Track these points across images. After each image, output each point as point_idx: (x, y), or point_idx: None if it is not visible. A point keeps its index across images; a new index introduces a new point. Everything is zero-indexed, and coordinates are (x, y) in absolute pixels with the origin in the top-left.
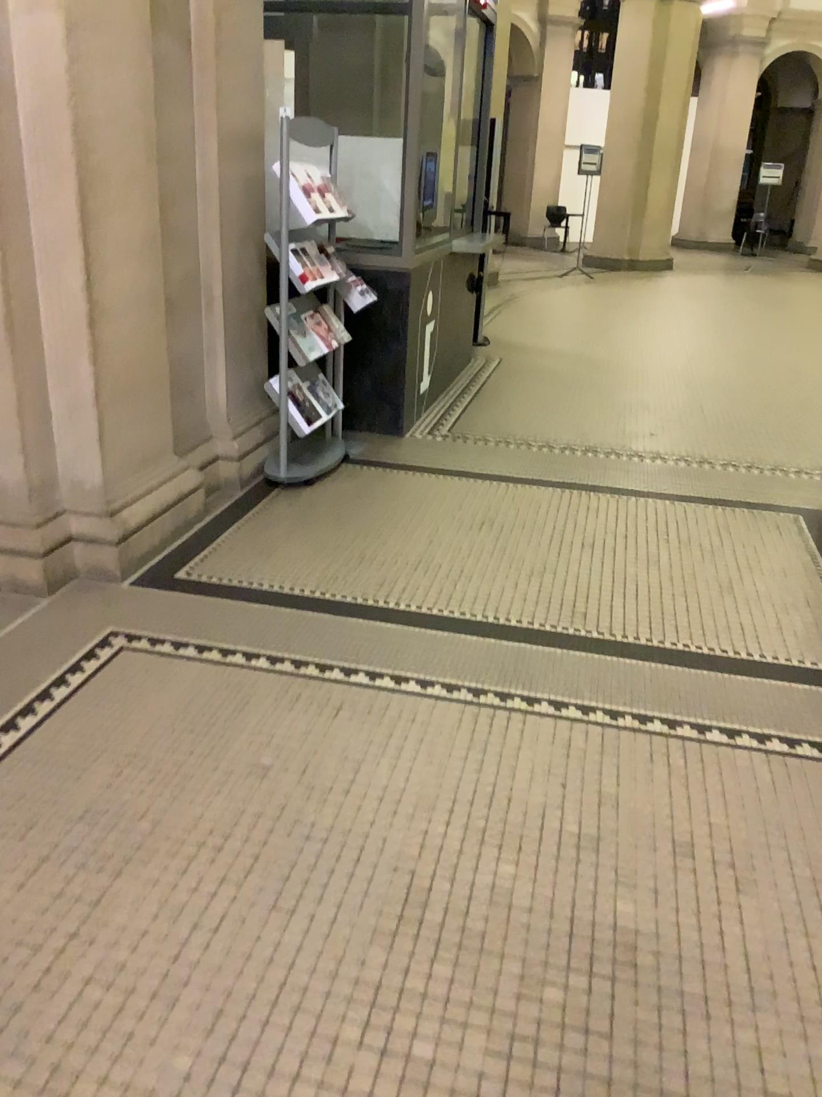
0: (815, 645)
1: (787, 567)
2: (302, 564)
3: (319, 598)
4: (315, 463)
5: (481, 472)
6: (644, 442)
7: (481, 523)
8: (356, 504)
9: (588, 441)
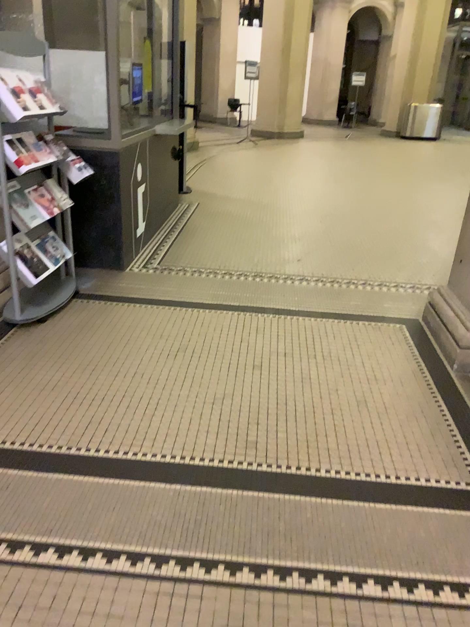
0: (437, 463)
1: (403, 378)
2: (18, 414)
3: (26, 454)
4: (45, 307)
5: (178, 302)
6: (294, 269)
7: (174, 354)
8: (77, 341)
9: (255, 270)
